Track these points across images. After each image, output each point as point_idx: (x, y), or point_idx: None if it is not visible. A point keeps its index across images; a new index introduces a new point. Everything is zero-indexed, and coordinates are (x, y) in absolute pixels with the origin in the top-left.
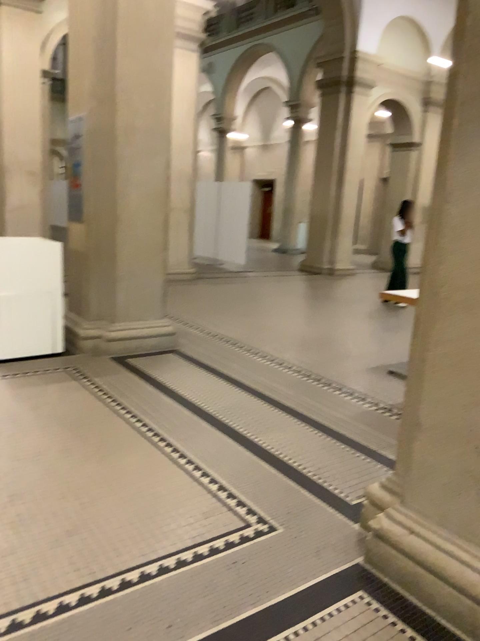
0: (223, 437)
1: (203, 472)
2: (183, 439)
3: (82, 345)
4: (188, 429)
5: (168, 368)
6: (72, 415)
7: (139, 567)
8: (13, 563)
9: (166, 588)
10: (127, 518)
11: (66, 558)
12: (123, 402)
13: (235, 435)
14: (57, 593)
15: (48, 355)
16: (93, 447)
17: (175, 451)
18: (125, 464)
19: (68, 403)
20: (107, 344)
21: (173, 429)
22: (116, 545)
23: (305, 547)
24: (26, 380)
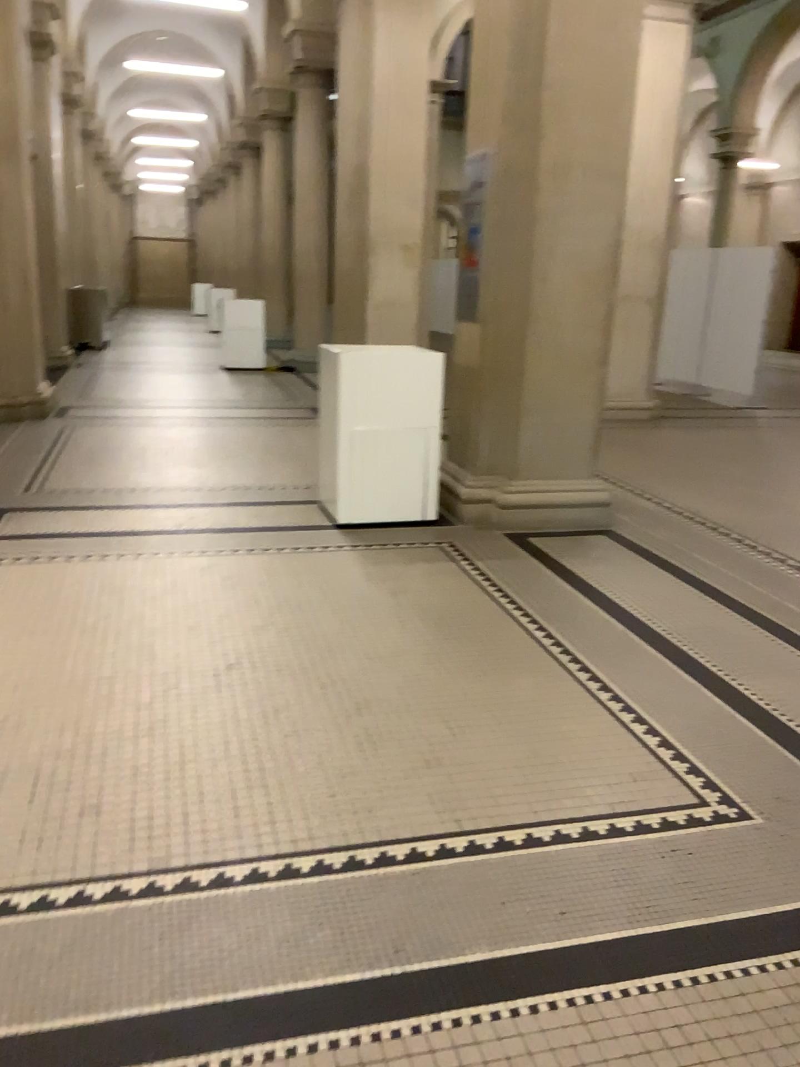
0: (675, 669)
1: (636, 714)
2: (608, 662)
3: (463, 512)
4: (618, 649)
5: (594, 555)
6: (442, 609)
7: (524, 824)
8: (354, 786)
9: (562, 860)
10: (512, 757)
11: (424, 794)
12: (518, 598)
13: (695, 669)
14: (409, 834)
15: (413, 522)
16: (469, 656)
17: (593, 678)
18: (514, 685)
19: (437, 592)
20: (500, 514)
21: (593, 646)
22: (493, 791)
23: (796, 850)
24: (381, 555)
